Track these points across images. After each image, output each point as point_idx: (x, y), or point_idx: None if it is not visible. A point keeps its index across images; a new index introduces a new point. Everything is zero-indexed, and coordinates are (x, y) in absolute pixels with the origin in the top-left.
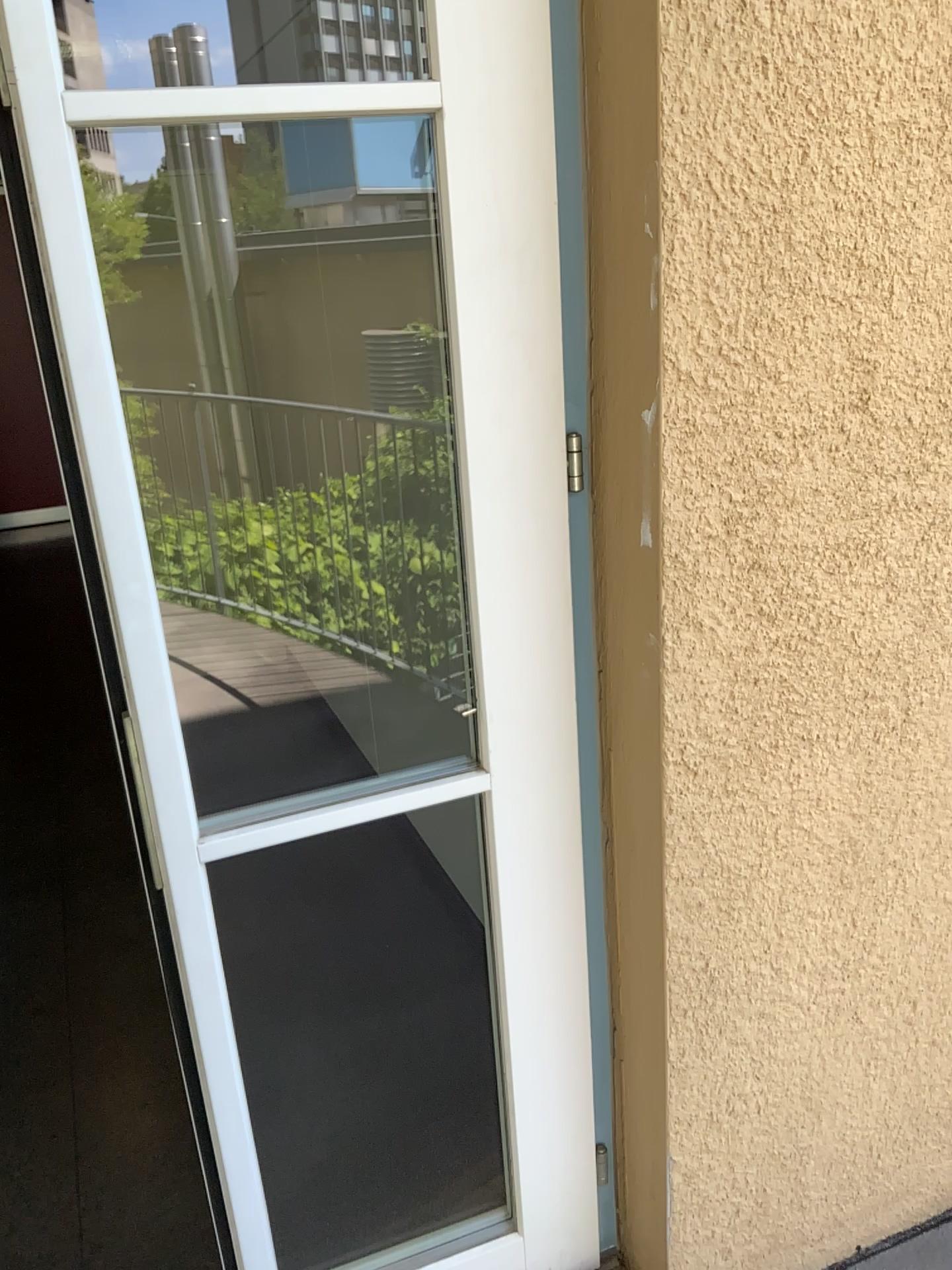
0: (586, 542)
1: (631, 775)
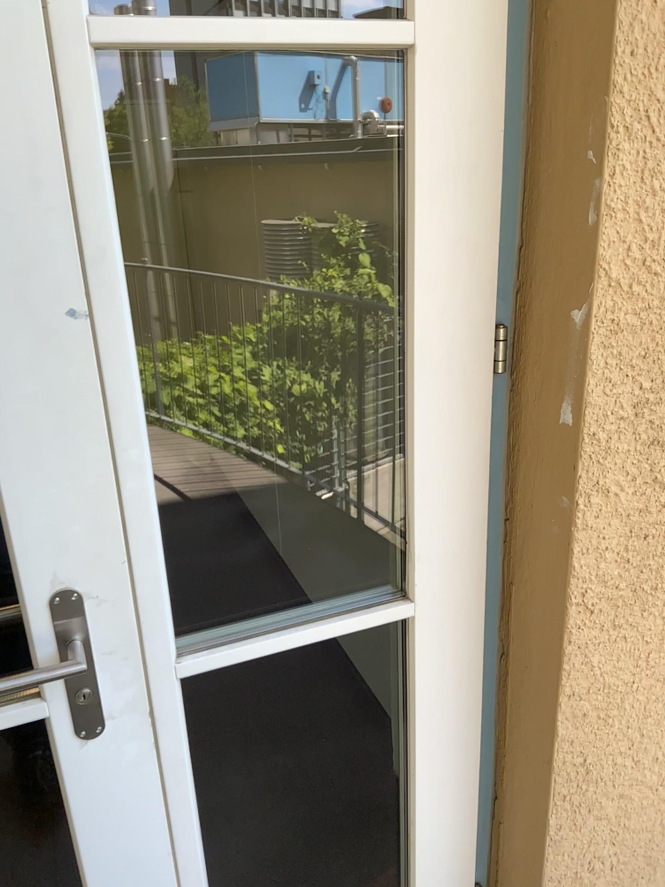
0: (502, 414)
1: (529, 604)
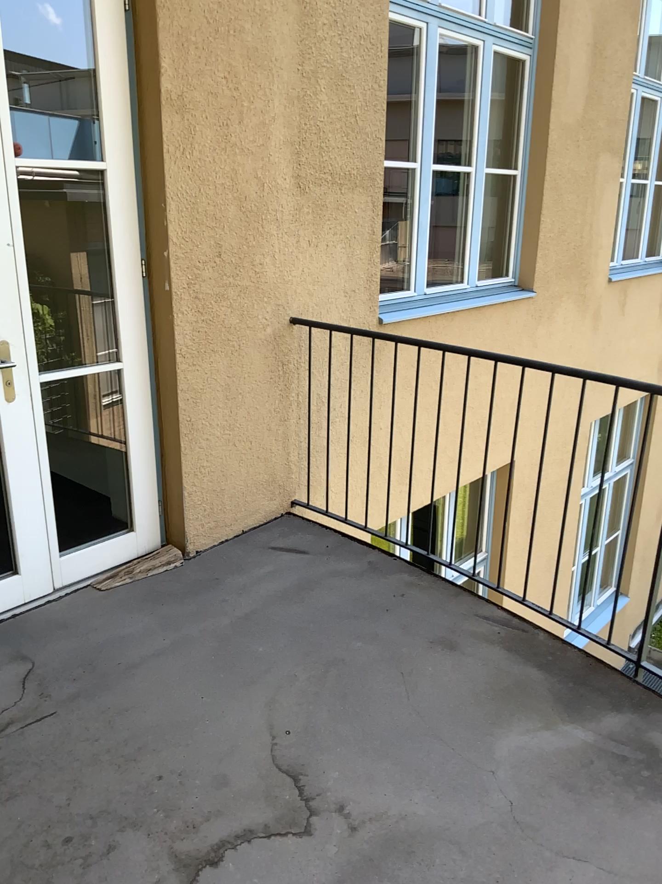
0: (147, 293)
1: (164, 363)
